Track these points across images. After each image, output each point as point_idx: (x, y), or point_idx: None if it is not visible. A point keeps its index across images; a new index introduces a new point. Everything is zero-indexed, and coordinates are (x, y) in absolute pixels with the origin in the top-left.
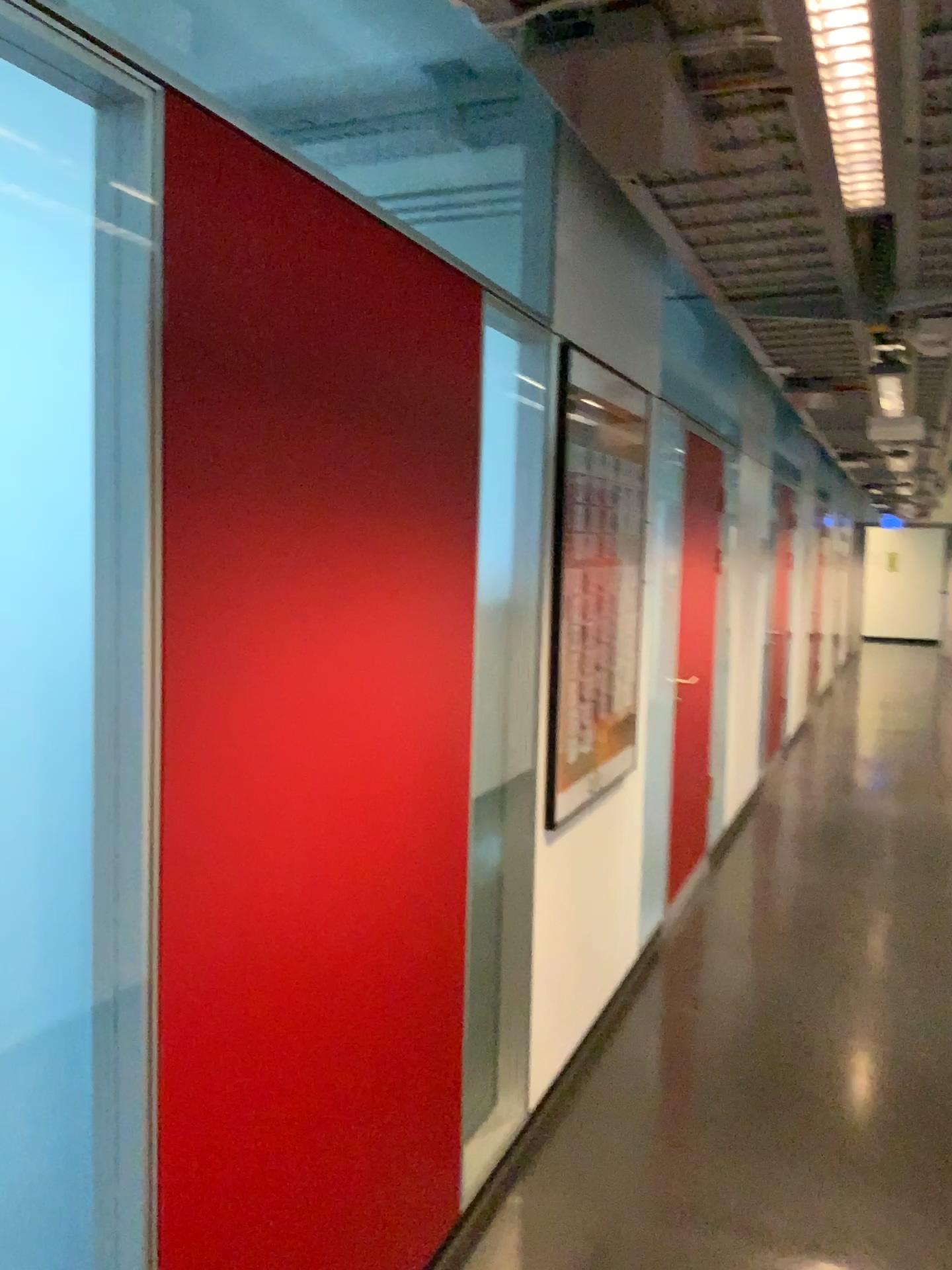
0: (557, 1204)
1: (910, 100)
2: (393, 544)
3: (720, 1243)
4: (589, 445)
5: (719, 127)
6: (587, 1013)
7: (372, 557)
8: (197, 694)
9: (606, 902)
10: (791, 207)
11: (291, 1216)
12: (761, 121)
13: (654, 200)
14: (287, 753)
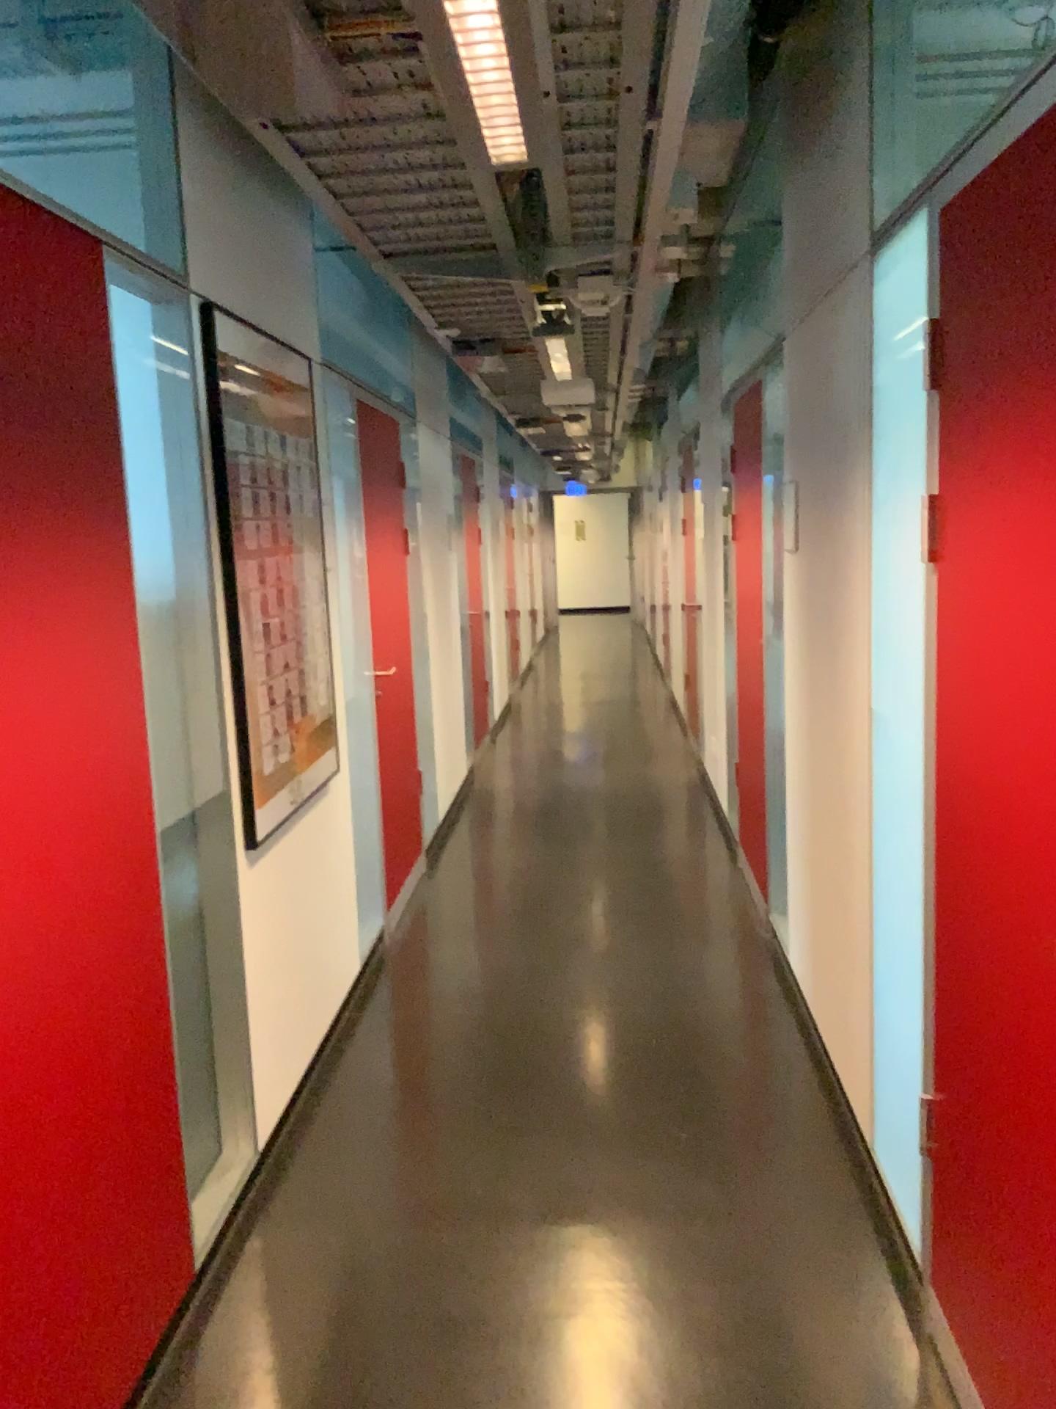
0: (301, 1235)
1: (543, 55)
2: (29, 549)
3: (470, 1229)
4: (248, 422)
5: (352, 72)
6: (312, 1036)
7: (6, 565)
8: None
9: (320, 917)
10: (438, 160)
11: (2, 1313)
12: (396, 68)
13: (291, 148)
14: None
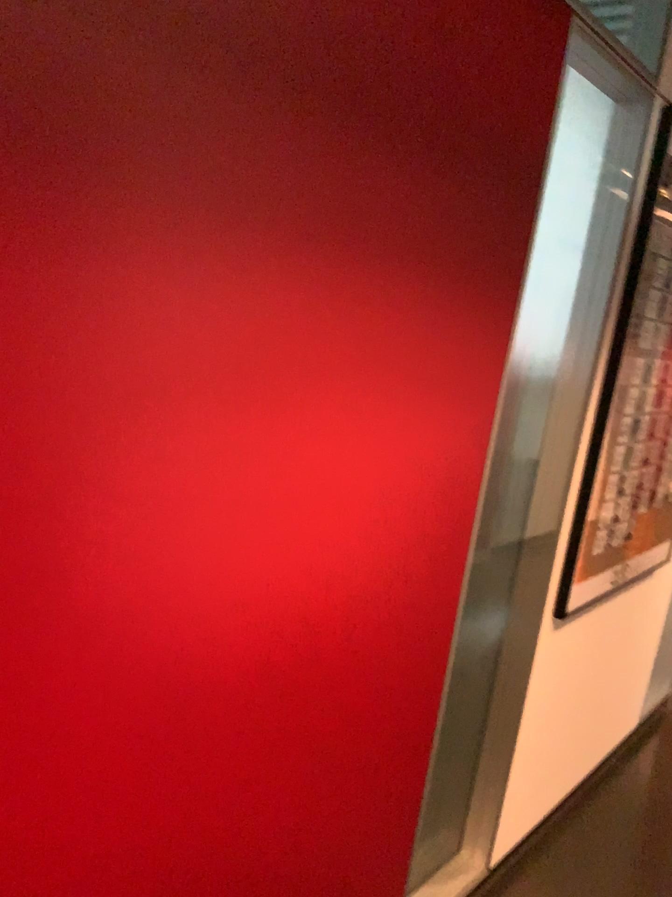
0: None
1: None
2: (401, 298)
3: None
4: None
5: None
6: (572, 775)
7: (368, 308)
8: (42, 446)
9: (612, 677)
10: None
11: None
12: None
13: None
14: (202, 526)
